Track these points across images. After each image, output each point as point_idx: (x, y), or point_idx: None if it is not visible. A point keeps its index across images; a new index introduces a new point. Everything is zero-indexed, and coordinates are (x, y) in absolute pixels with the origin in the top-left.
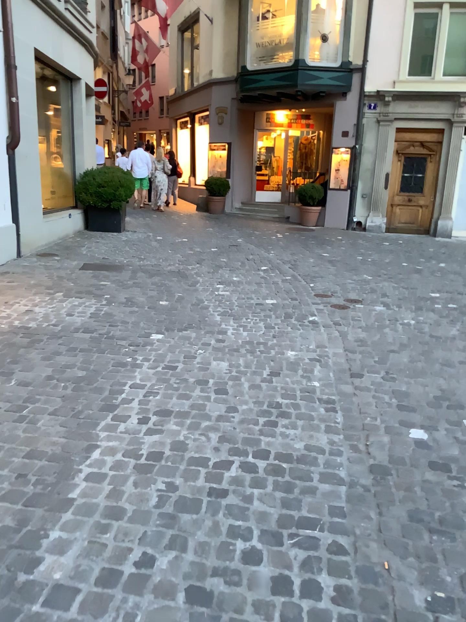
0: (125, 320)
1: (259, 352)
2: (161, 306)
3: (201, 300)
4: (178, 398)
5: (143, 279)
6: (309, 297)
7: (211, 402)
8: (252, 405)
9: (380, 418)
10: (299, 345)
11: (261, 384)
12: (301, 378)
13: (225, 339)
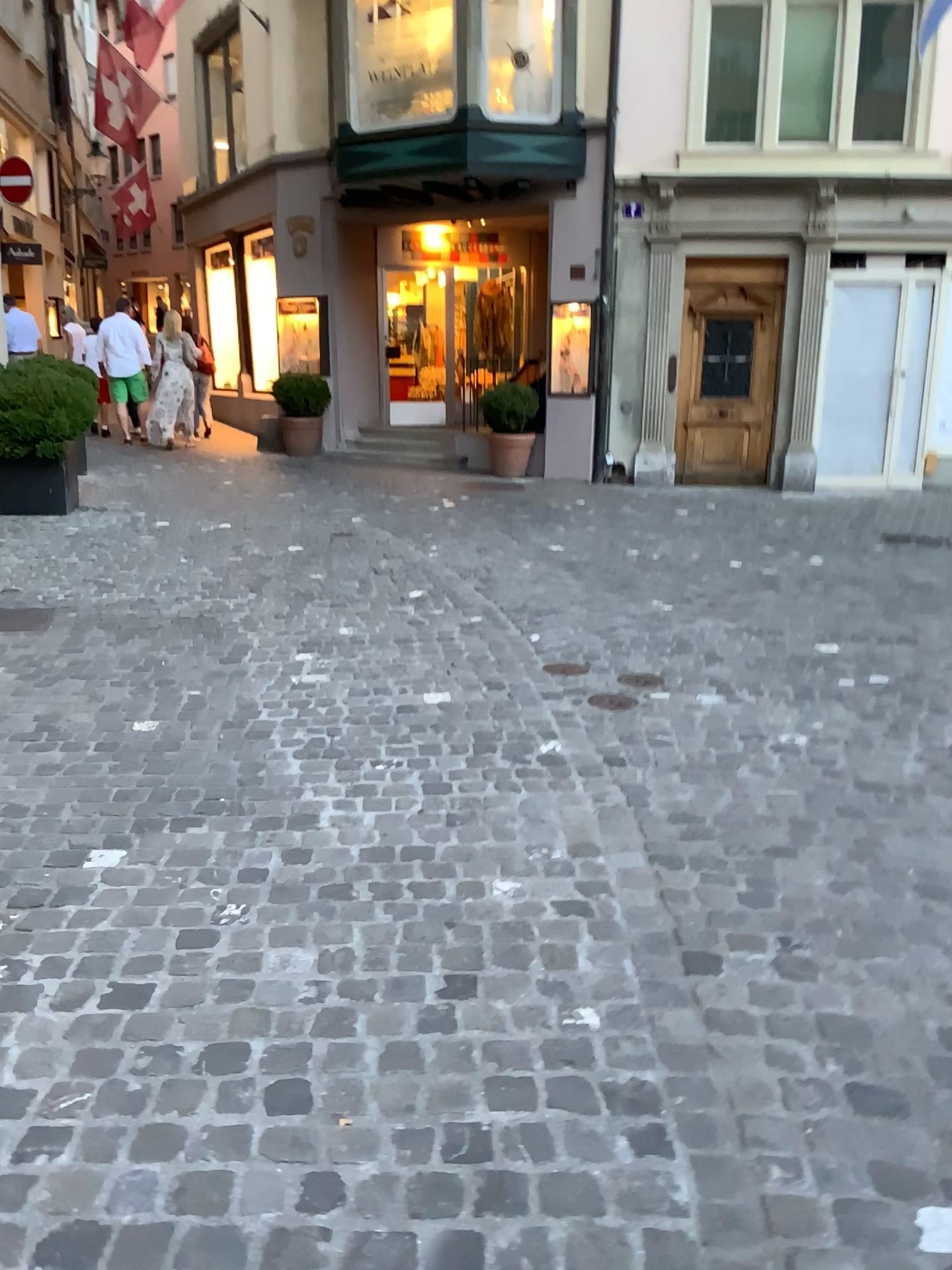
0: (23, 802)
1: (408, 896)
2: (136, 743)
3: (250, 712)
4: (140, 1148)
5: (100, 653)
6: (531, 678)
7: (253, 1158)
8: (391, 1150)
9: (811, 1167)
10: (521, 852)
11: (419, 1041)
12: (540, 993)
13: (312, 849)
